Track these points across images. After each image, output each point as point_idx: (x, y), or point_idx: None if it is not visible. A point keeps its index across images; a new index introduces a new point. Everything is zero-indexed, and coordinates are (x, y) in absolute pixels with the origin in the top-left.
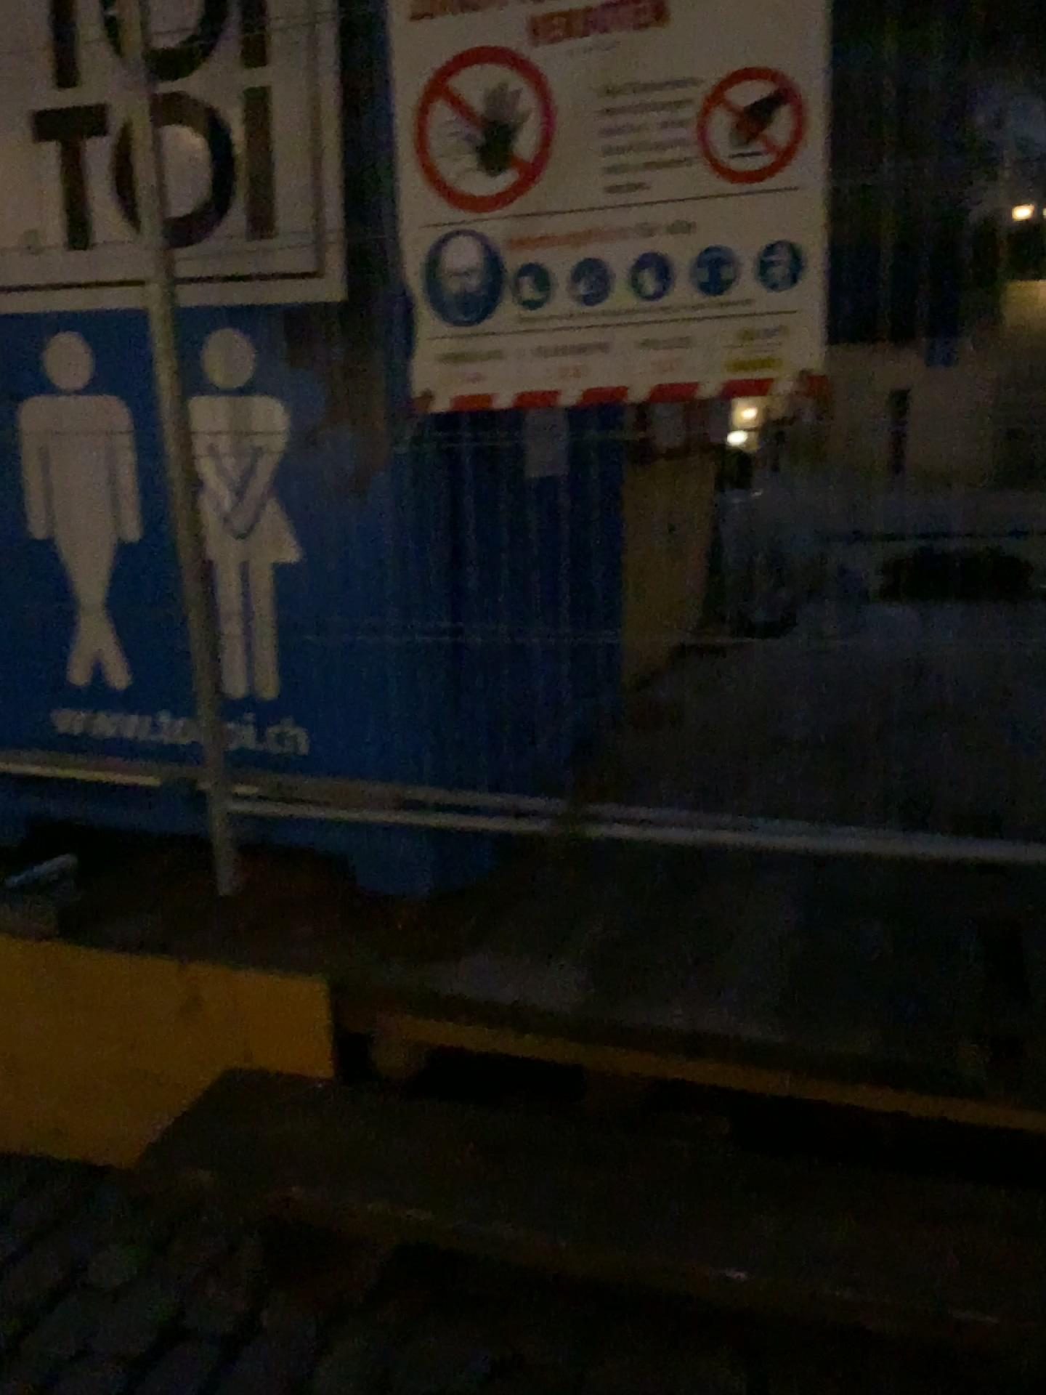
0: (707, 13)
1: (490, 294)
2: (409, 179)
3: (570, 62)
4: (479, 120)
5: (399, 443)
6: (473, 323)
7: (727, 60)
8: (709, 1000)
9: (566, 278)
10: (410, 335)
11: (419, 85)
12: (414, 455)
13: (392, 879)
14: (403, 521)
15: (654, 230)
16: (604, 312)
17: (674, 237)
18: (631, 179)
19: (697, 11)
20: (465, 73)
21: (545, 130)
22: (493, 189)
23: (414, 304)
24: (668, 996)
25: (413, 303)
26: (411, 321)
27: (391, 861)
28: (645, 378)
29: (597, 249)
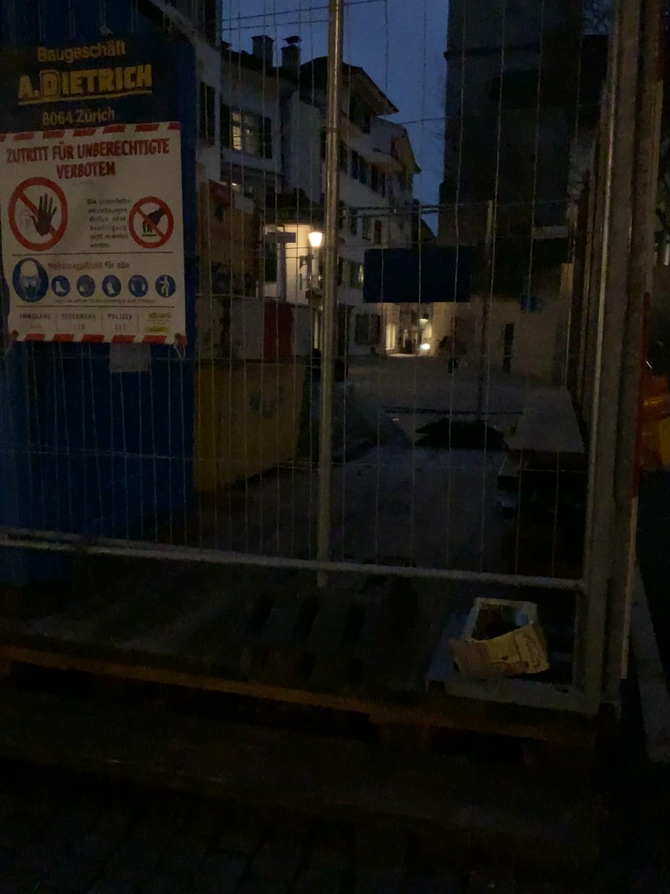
0: (130, 172)
1: (42, 289)
2: (5, 234)
3: (74, 188)
4: (36, 209)
5: (7, 355)
6: (34, 301)
7: (139, 193)
8: (149, 637)
9: (75, 284)
10: (7, 305)
11: (10, 191)
12: (17, 361)
13: (6, 574)
14: (12, 393)
15: (112, 264)
16: (91, 300)
17: (120, 269)
18: (101, 241)
19: (126, 171)
20: (29, 188)
21: (63, 216)
22: (42, 241)
23: (8, 291)
24: (131, 635)
25: (8, 290)
26: (7, 298)
27: (4, 565)
28: (110, 331)
29: (87, 271)
